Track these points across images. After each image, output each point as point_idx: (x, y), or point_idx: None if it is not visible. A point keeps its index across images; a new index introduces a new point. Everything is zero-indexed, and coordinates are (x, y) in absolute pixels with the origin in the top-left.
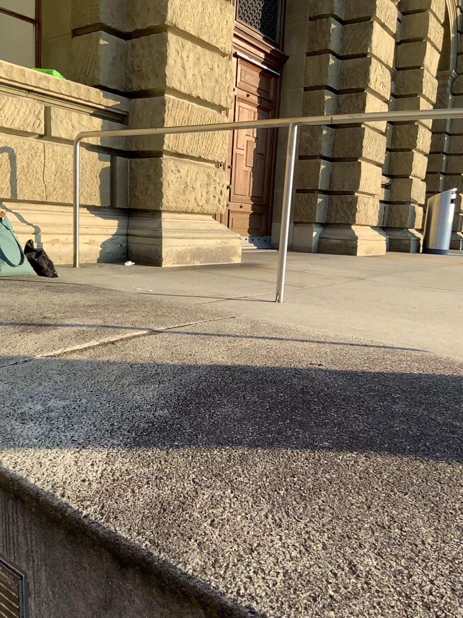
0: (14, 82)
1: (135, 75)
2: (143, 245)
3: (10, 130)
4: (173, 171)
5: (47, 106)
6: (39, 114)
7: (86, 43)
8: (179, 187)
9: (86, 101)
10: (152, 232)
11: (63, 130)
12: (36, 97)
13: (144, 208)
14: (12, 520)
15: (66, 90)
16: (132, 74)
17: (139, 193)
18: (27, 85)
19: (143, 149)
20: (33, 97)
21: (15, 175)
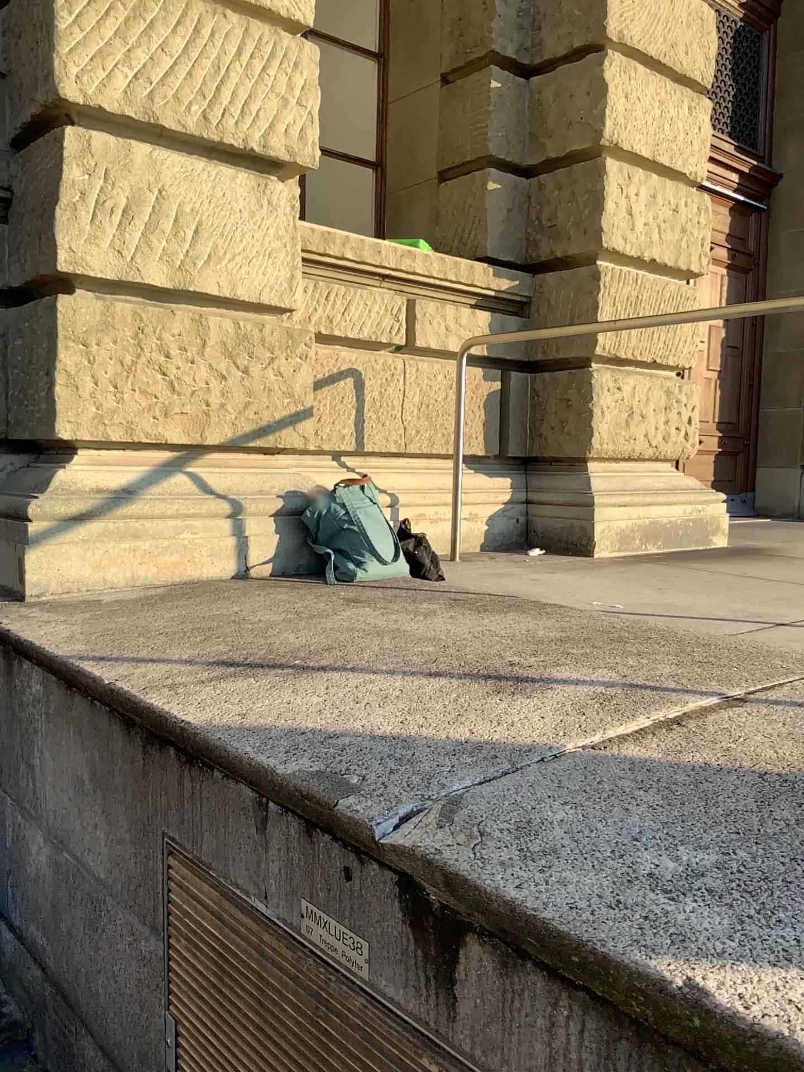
0: (365, 264)
1: (543, 233)
2: (557, 519)
3: (357, 340)
4: (610, 390)
5: (410, 297)
6: (398, 311)
7: (461, 191)
8: (619, 417)
9: (465, 284)
10: (572, 496)
11: (431, 333)
12: (394, 284)
13: (557, 456)
14: (608, 1070)
15: (437, 270)
16: (537, 232)
17: (548, 431)
18: (382, 267)
19: (557, 355)
20: (390, 285)
21: (362, 412)
